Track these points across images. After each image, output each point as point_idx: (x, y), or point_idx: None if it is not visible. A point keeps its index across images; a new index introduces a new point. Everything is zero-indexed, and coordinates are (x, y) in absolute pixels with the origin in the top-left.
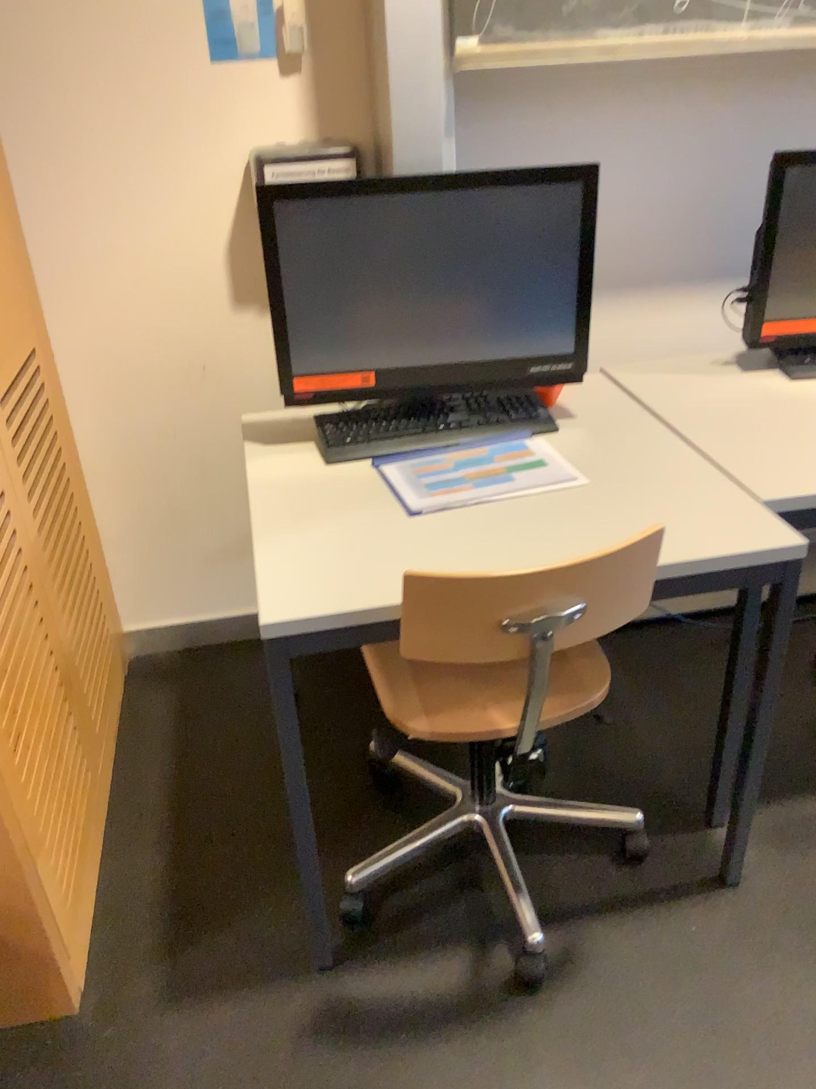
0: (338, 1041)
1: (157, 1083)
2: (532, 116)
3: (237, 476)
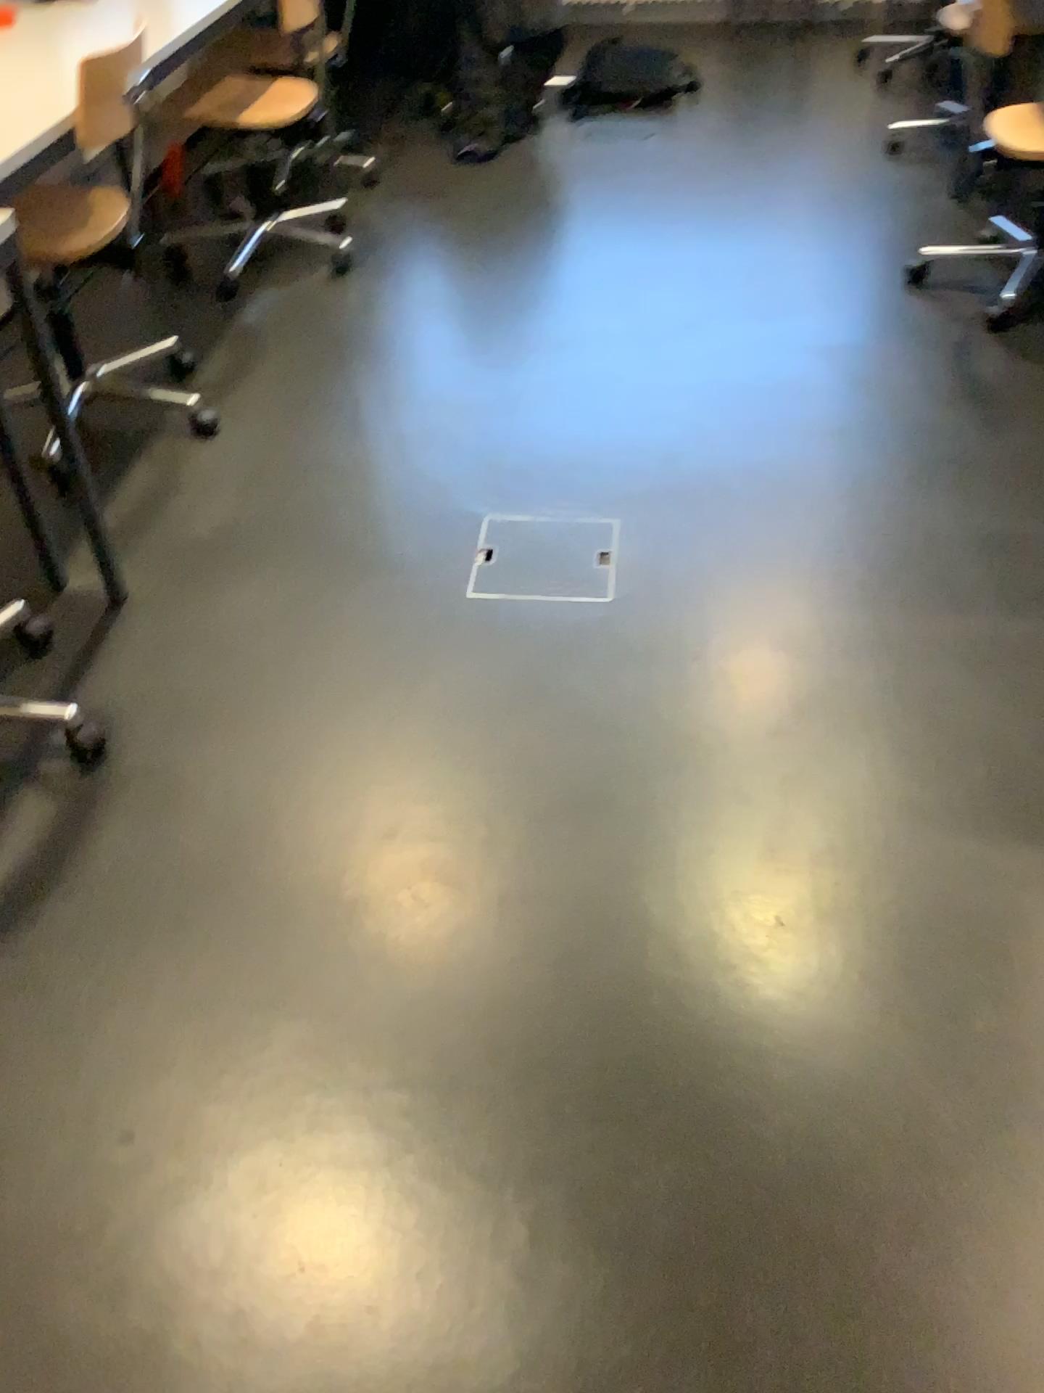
0: (25, 921)
1: None
2: None
3: None
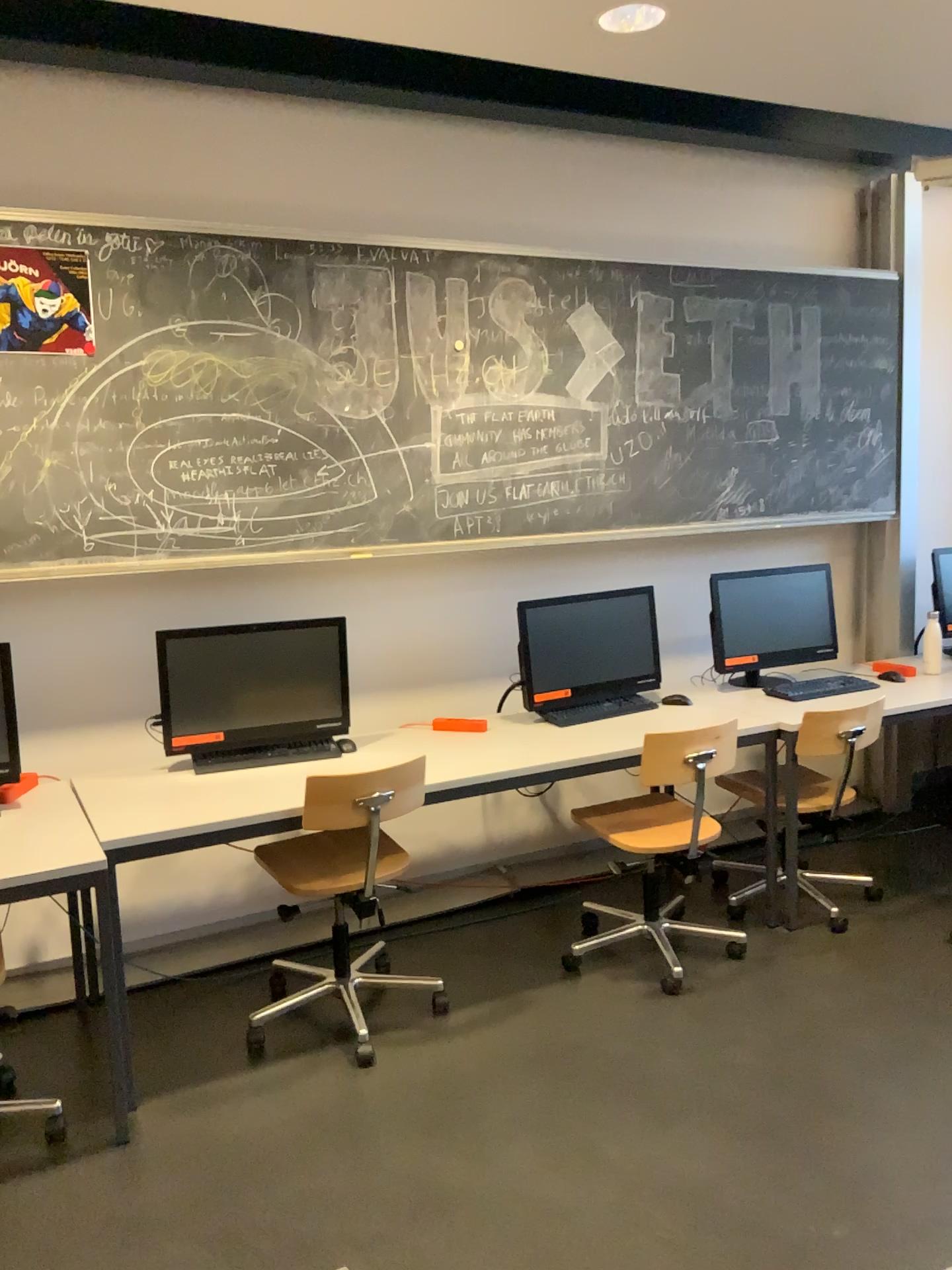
0: None
1: None
2: (17, 610)
3: None
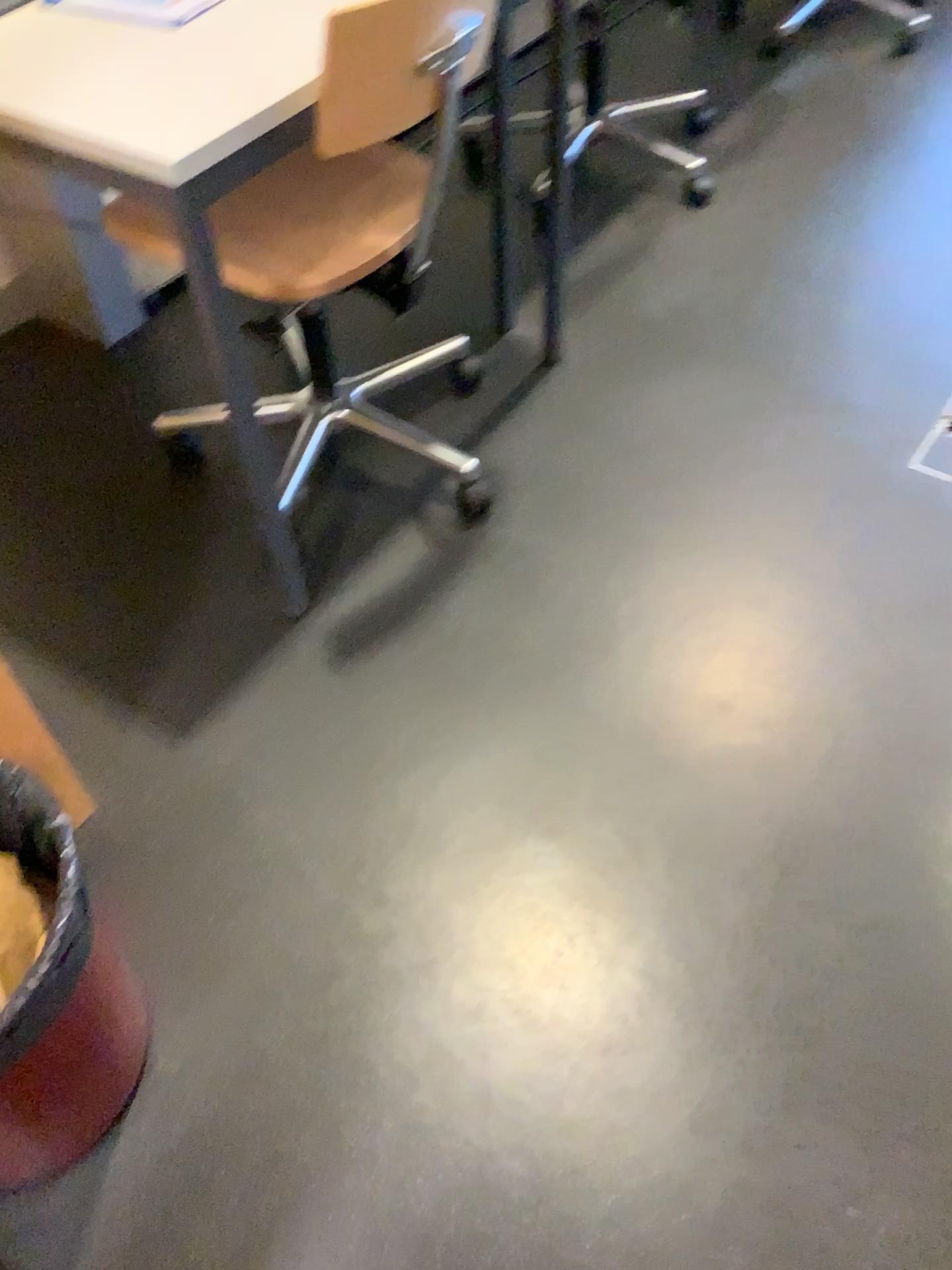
0: (368, 649)
1: (244, 783)
2: None
3: None
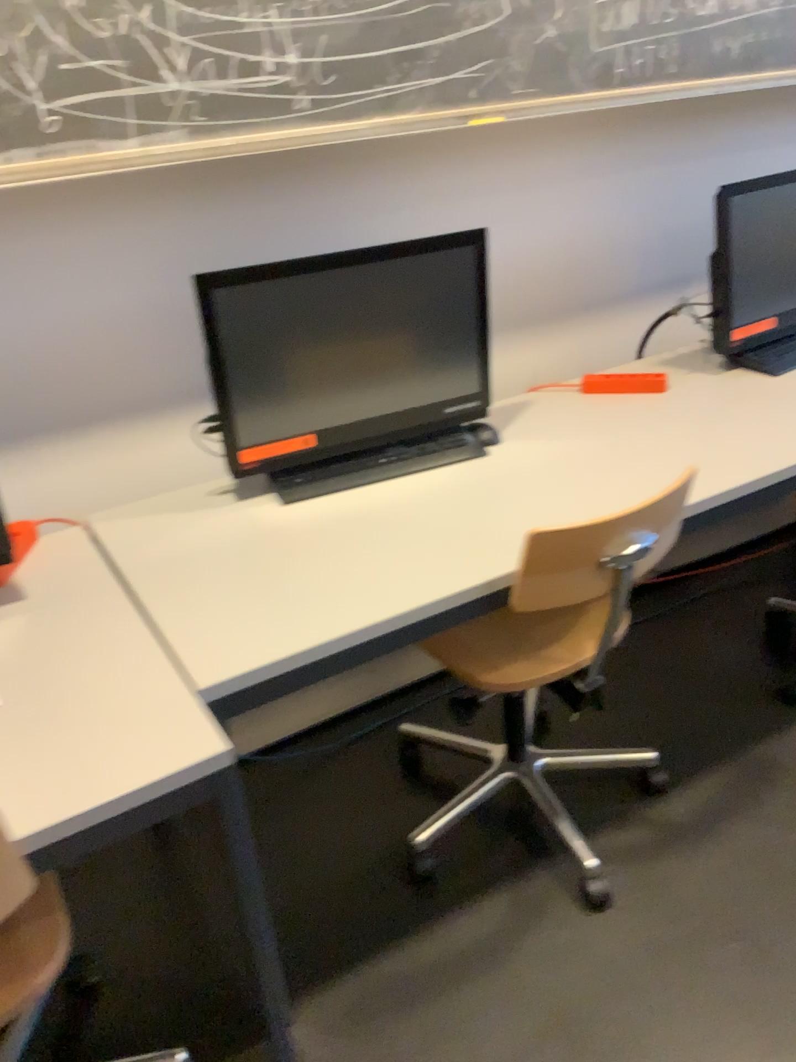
0: None
1: None
2: None
3: None
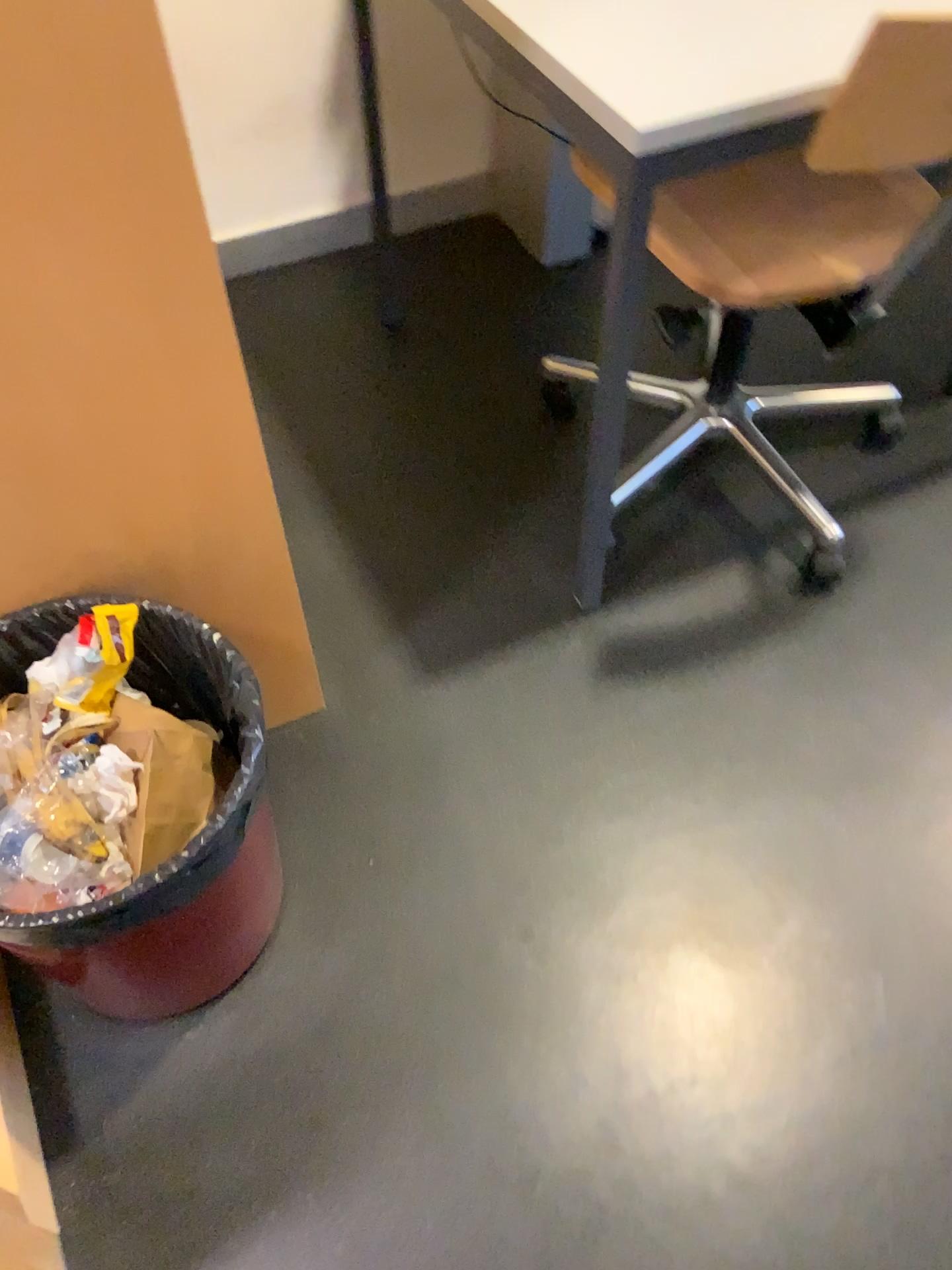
0: (639, 673)
1: (460, 750)
2: None
3: (270, 5)
